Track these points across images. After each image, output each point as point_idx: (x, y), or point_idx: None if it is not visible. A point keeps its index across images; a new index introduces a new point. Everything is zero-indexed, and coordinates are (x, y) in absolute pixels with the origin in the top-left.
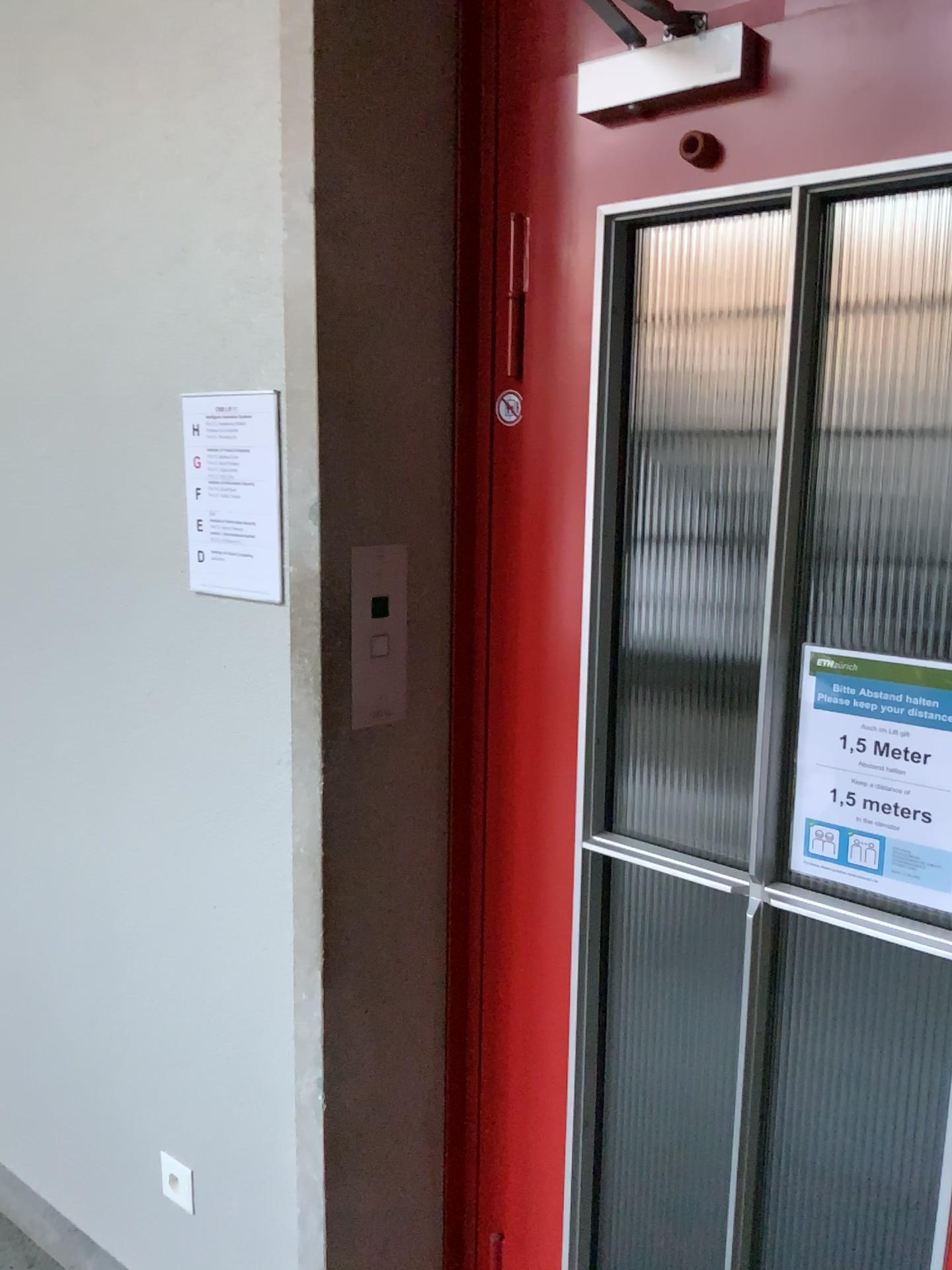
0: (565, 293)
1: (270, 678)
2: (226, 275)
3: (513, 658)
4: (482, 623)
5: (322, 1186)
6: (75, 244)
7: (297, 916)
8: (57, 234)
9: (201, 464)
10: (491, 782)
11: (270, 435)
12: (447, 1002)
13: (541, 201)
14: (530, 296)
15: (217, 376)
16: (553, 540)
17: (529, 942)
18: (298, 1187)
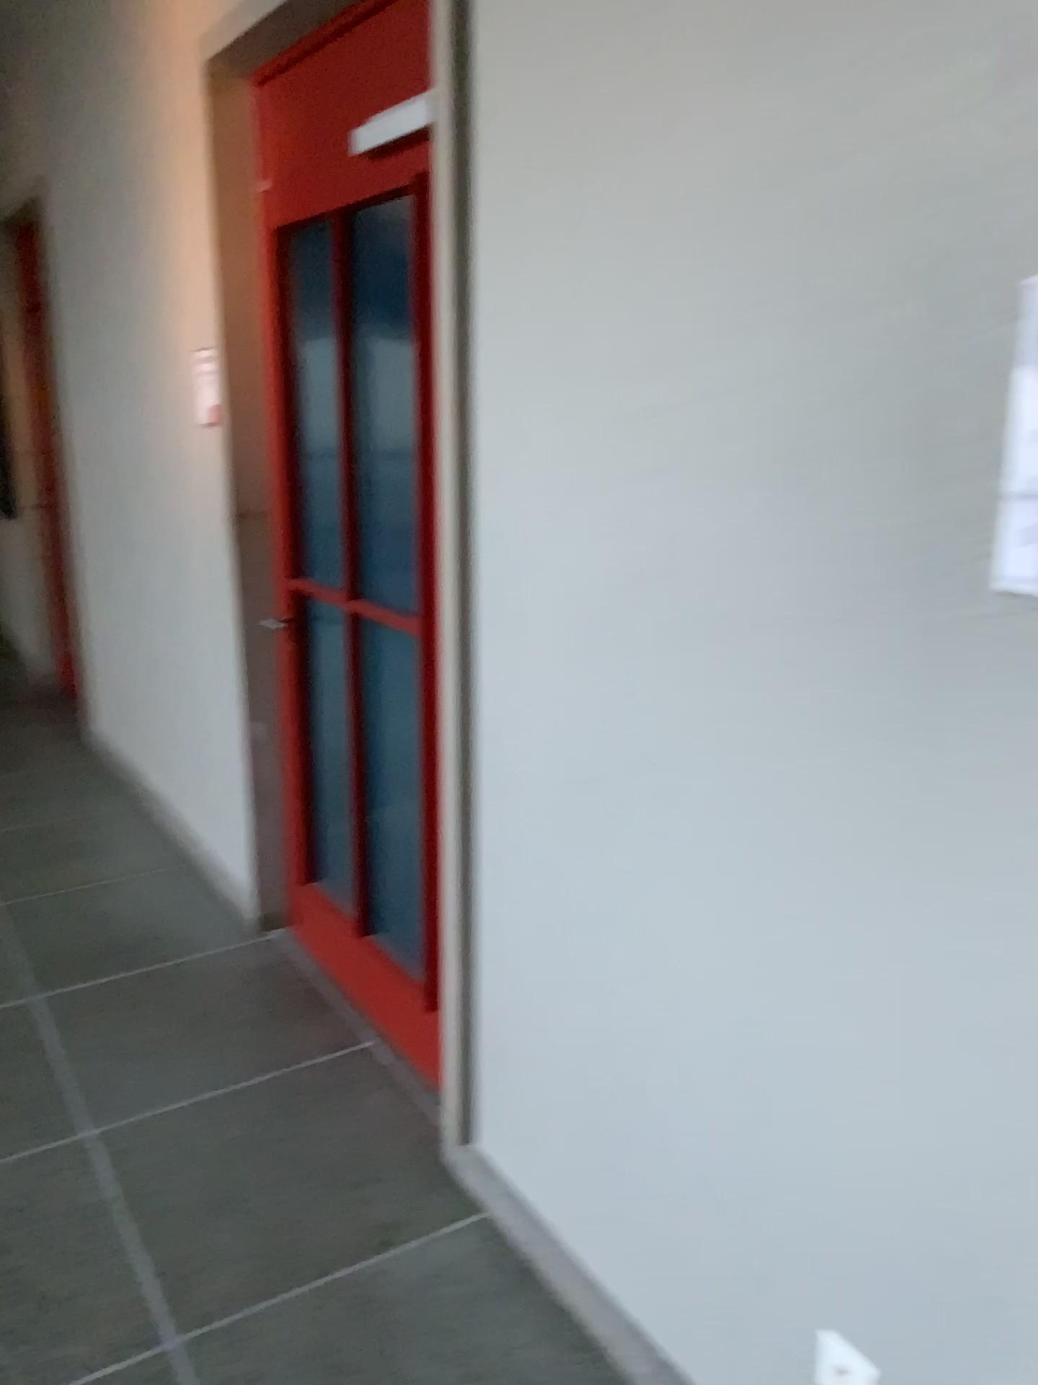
0: None
1: None
2: None
3: None
4: None
5: None
6: (829, 68)
7: None
8: (795, 58)
9: None
10: None
11: None
12: None
13: None
14: None
15: None
16: None
17: None
18: None
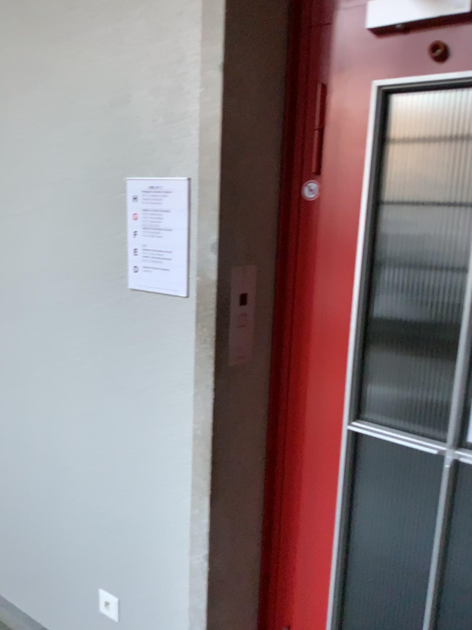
0: (349, 128)
1: (178, 337)
2: (157, 111)
3: (309, 326)
4: (290, 307)
5: (205, 611)
6: (57, 91)
7: (194, 467)
8: (46, 85)
9: (137, 217)
10: (292, 392)
11: (183, 203)
12: (264, 508)
13: (336, 77)
14: (328, 129)
15: (149, 168)
16: (336, 263)
17: (313, 477)
18: (189, 611)
